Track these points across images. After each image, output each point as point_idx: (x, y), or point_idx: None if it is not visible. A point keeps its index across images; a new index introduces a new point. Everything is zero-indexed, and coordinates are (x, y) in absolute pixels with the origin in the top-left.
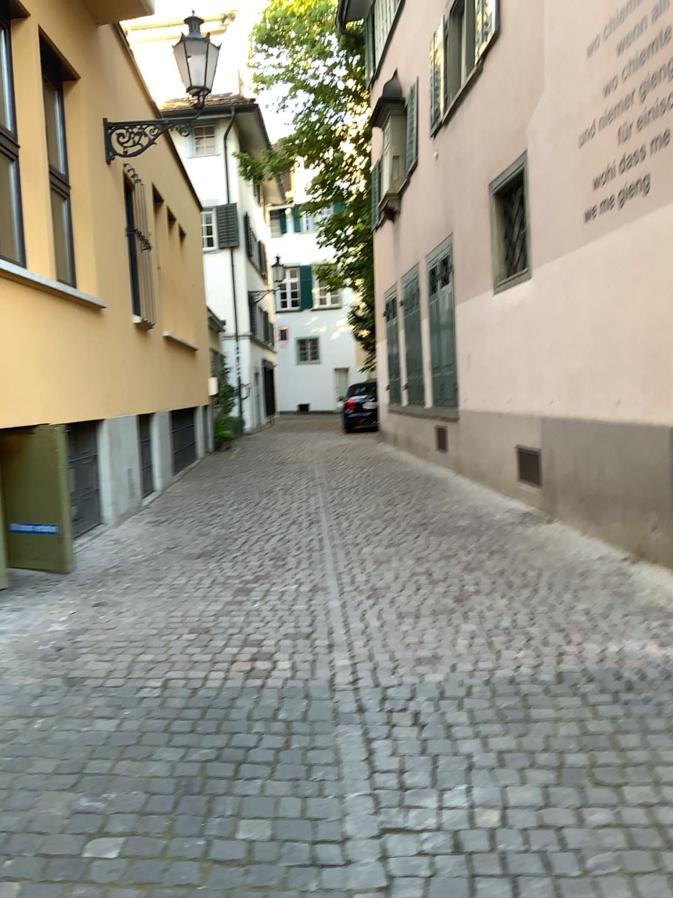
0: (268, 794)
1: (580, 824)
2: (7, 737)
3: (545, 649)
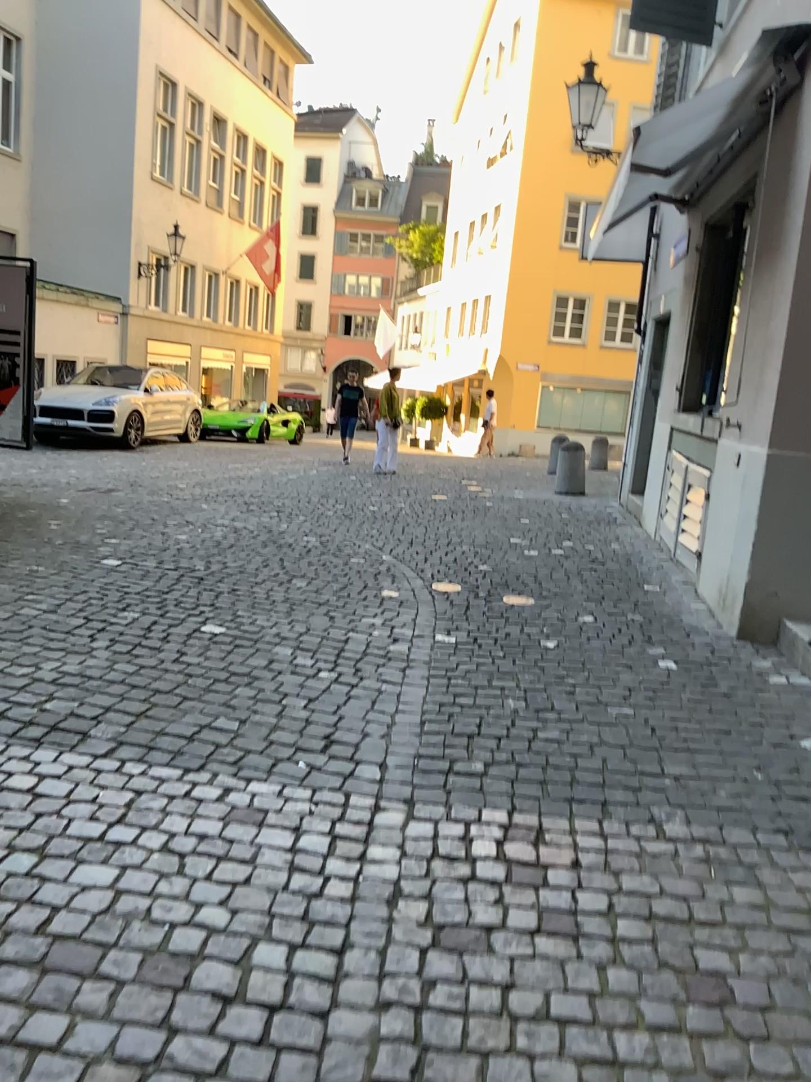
0: (483, 707)
1: (270, 666)
2: (766, 762)
3: (59, 785)
